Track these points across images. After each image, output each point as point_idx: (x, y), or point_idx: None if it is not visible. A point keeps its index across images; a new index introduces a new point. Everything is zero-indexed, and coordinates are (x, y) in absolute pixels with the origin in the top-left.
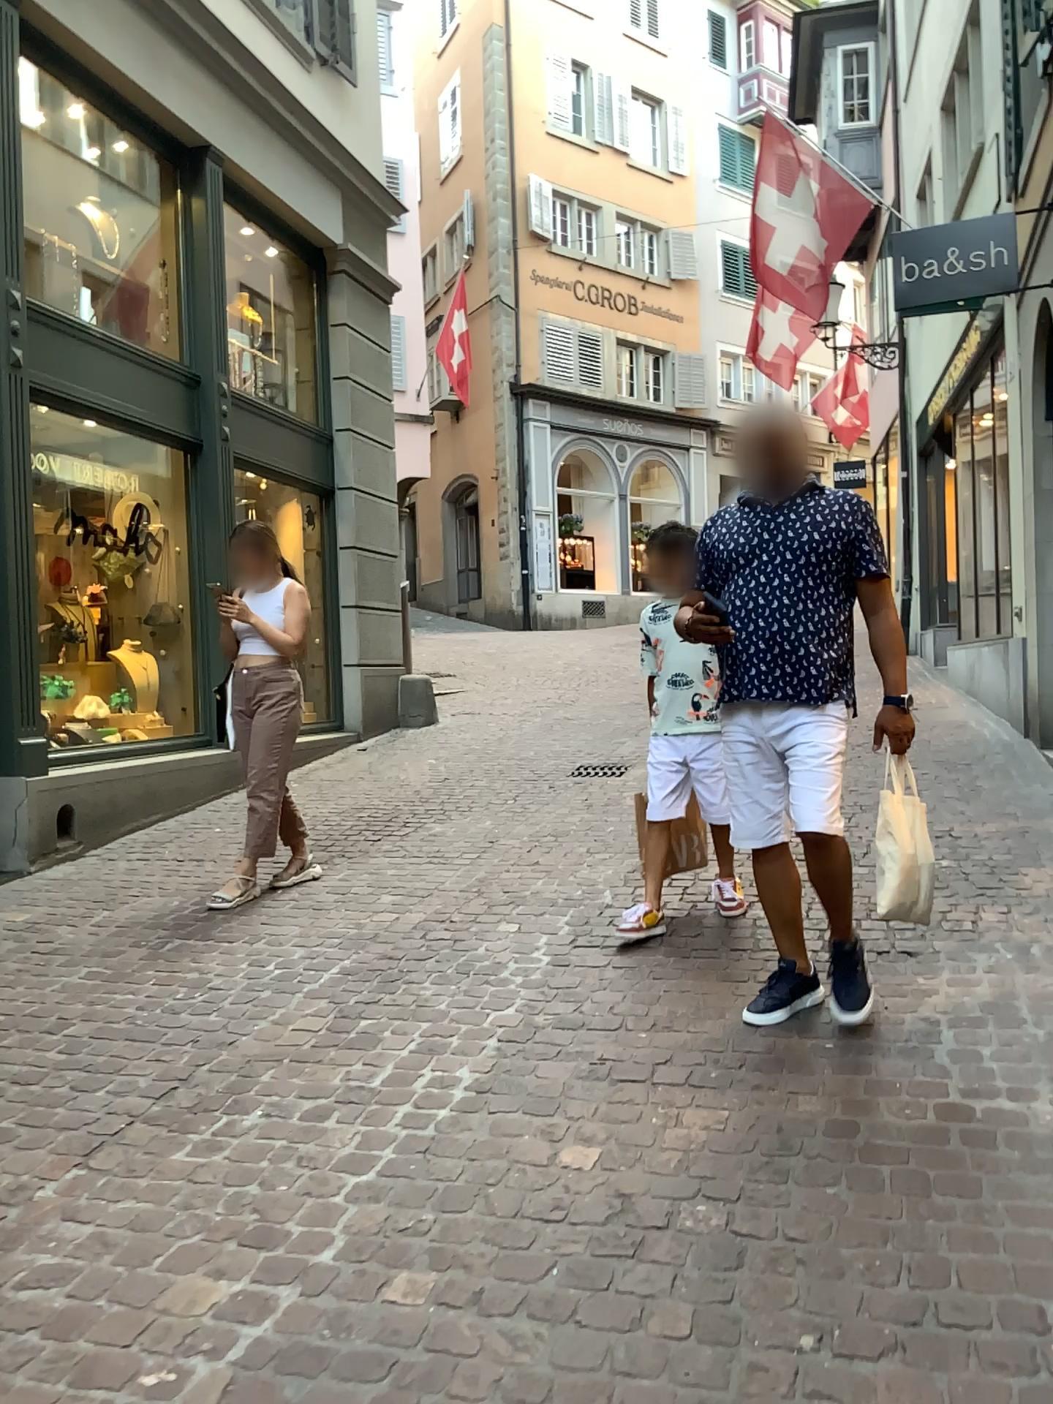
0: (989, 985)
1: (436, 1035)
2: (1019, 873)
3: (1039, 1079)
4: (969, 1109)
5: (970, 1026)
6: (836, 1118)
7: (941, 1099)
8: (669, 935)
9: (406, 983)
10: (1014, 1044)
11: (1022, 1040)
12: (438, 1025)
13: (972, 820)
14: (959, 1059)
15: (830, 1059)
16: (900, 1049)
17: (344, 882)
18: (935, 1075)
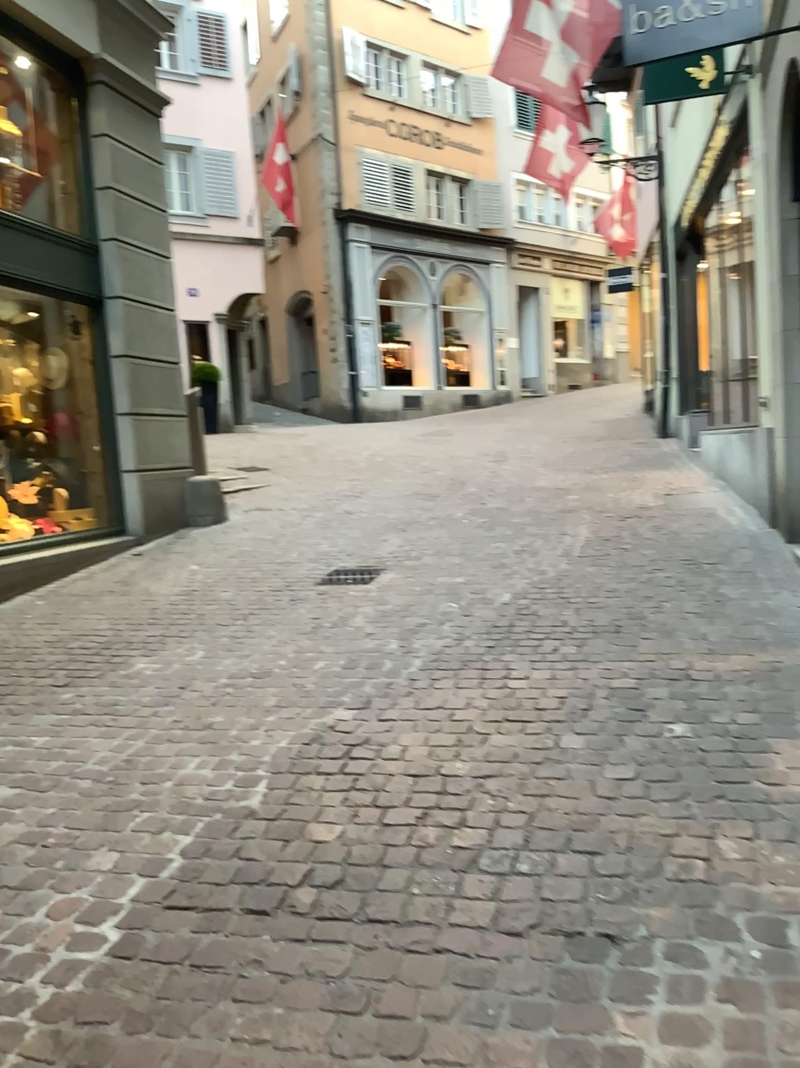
0: (724, 1041)
1: None
2: (770, 755)
3: None
4: None
5: None
6: None
7: None
8: (296, 884)
9: None
10: None
11: None
12: None
13: (716, 654)
14: None
15: None
16: None
17: None
18: None
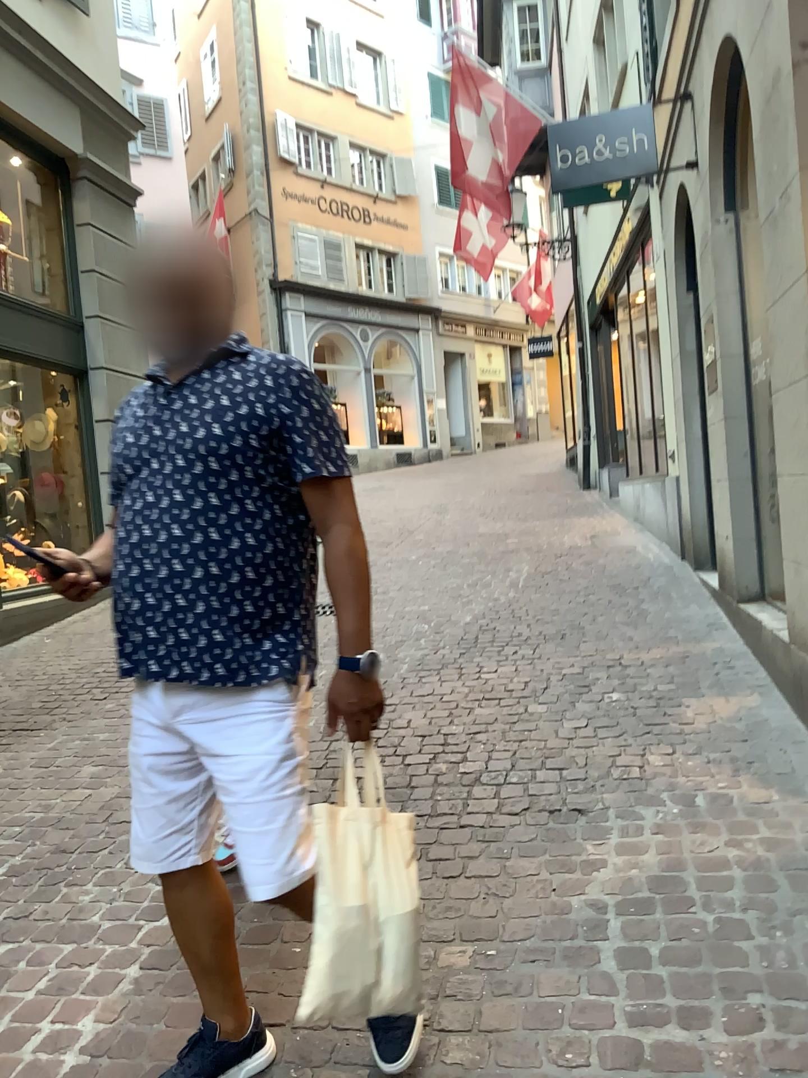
0: (656, 852)
1: (74, 963)
2: (682, 707)
3: (711, 993)
4: (637, 1050)
5: (638, 914)
6: (489, 1074)
7: (606, 1034)
8: None
9: (68, 884)
10: (684, 937)
11: (692, 931)
12: (83, 945)
13: (640, 648)
14: (627, 966)
15: (490, 976)
16: (566, 954)
17: (53, 751)
18: (600, 994)
